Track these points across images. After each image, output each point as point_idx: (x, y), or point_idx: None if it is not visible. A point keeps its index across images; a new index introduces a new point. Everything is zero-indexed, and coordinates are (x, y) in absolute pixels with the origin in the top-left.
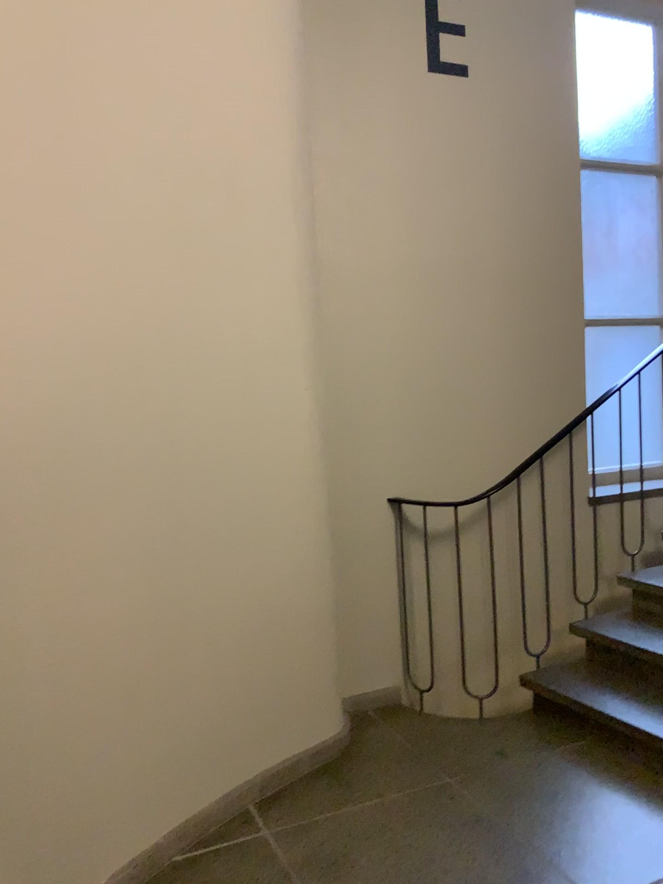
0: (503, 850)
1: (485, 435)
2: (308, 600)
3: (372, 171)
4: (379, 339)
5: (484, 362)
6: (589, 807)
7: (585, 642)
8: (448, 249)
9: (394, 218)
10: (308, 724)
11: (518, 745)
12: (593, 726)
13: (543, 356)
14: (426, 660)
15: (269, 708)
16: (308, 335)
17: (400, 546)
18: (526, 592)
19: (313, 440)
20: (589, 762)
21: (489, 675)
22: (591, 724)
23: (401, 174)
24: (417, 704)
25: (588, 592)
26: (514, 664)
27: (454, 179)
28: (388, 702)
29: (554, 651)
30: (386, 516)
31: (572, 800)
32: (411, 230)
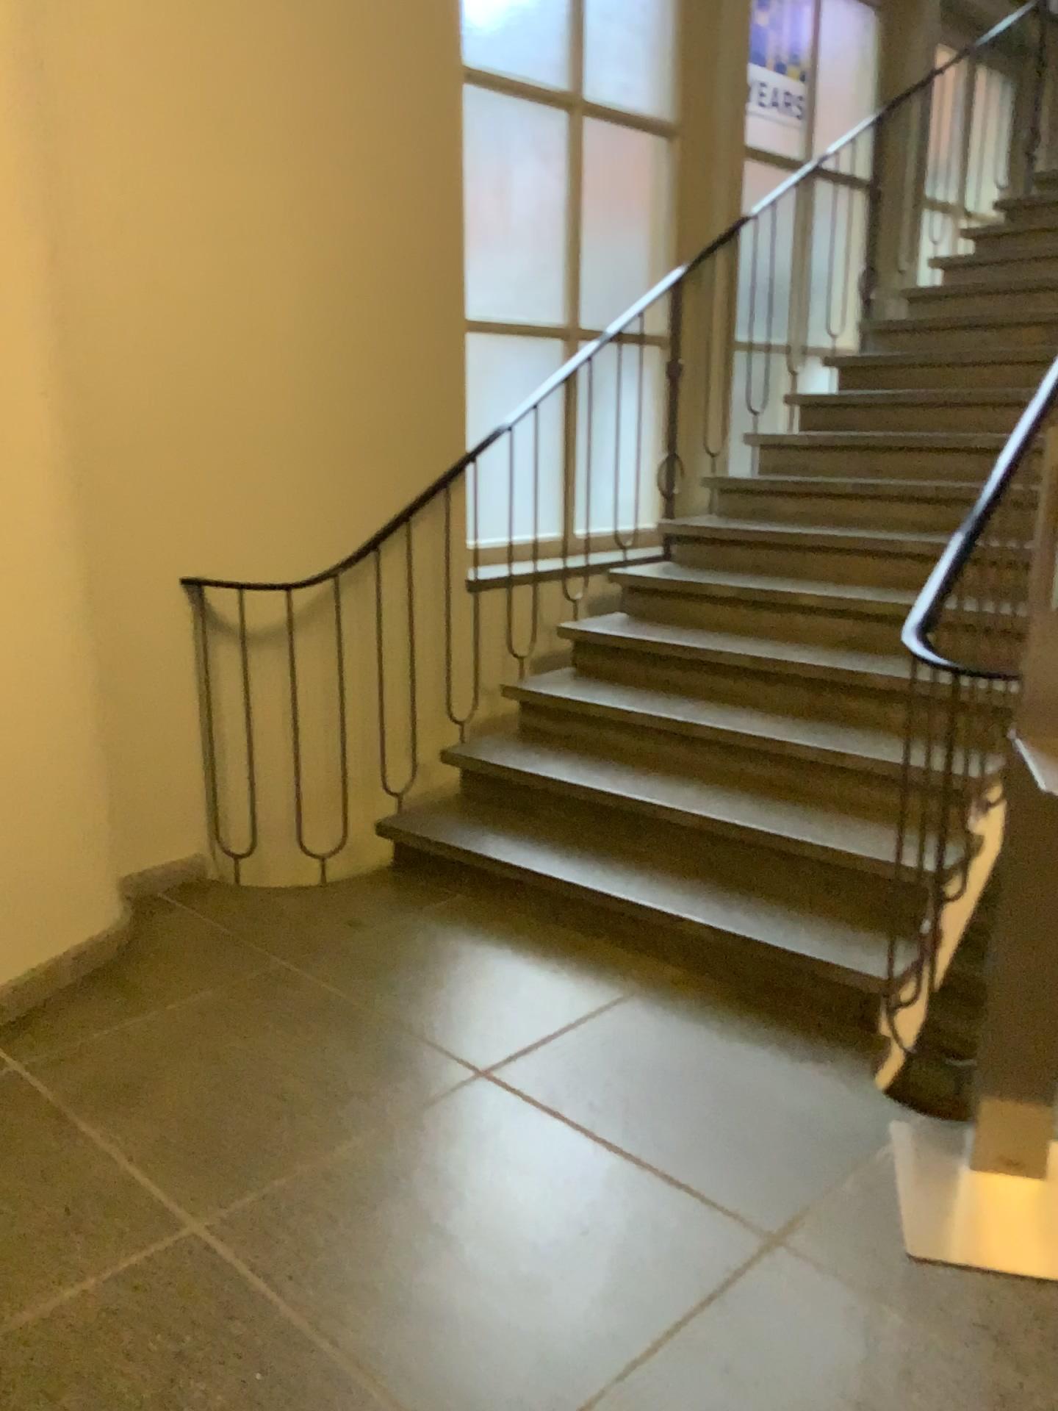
0: (361, 1030)
1: (323, 483)
2: (61, 731)
3: (140, 30)
4: (158, 321)
5: (322, 371)
6: (466, 968)
7: (461, 771)
8: (267, 183)
9: (179, 118)
10: (67, 915)
11: (374, 909)
12: (470, 875)
13: (408, 367)
14: (240, 814)
15: (5, 895)
16: (41, 306)
17: (199, 649)
18: (383, 707)
19: (58, 479)
20: (466, 918)
21: (332, 827)
22: (468, 873)
23: (188, 43)
24: (229, 876)
25: (464, 708)
26: (366, 809)
27: (275, 67)
28: (185, 877)
29: (420, 787)
30: (175, 604)
31: (445, 964)
32: (207, 143)
